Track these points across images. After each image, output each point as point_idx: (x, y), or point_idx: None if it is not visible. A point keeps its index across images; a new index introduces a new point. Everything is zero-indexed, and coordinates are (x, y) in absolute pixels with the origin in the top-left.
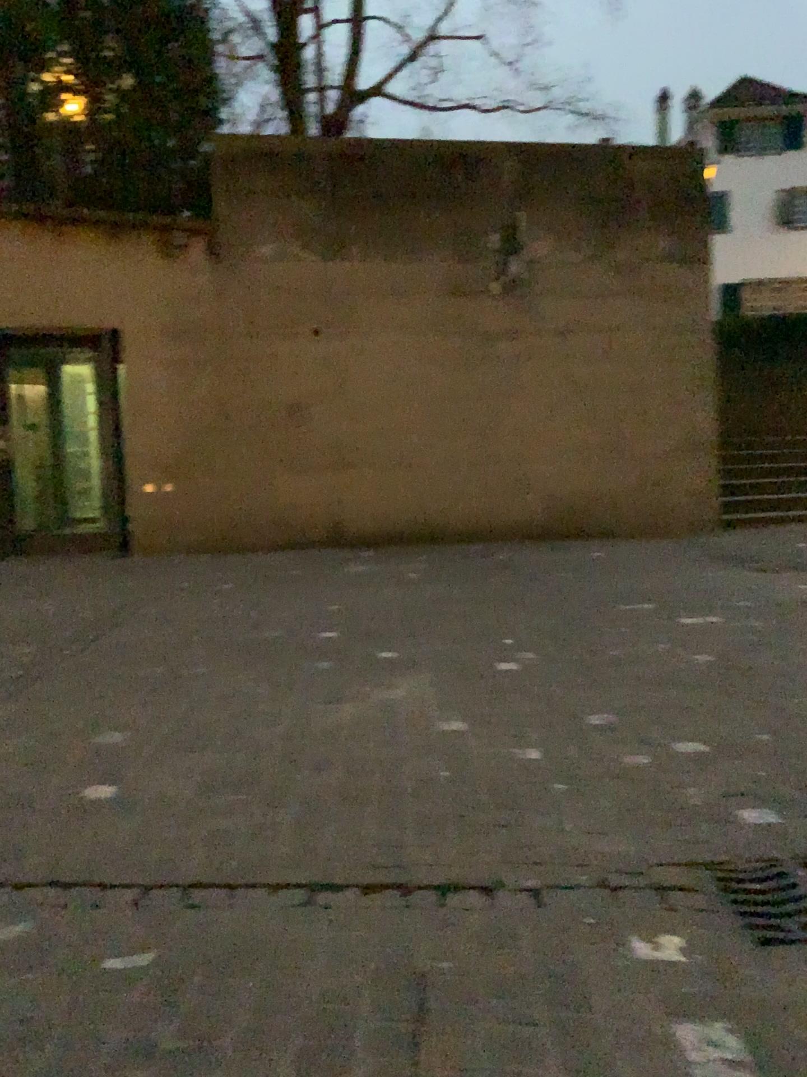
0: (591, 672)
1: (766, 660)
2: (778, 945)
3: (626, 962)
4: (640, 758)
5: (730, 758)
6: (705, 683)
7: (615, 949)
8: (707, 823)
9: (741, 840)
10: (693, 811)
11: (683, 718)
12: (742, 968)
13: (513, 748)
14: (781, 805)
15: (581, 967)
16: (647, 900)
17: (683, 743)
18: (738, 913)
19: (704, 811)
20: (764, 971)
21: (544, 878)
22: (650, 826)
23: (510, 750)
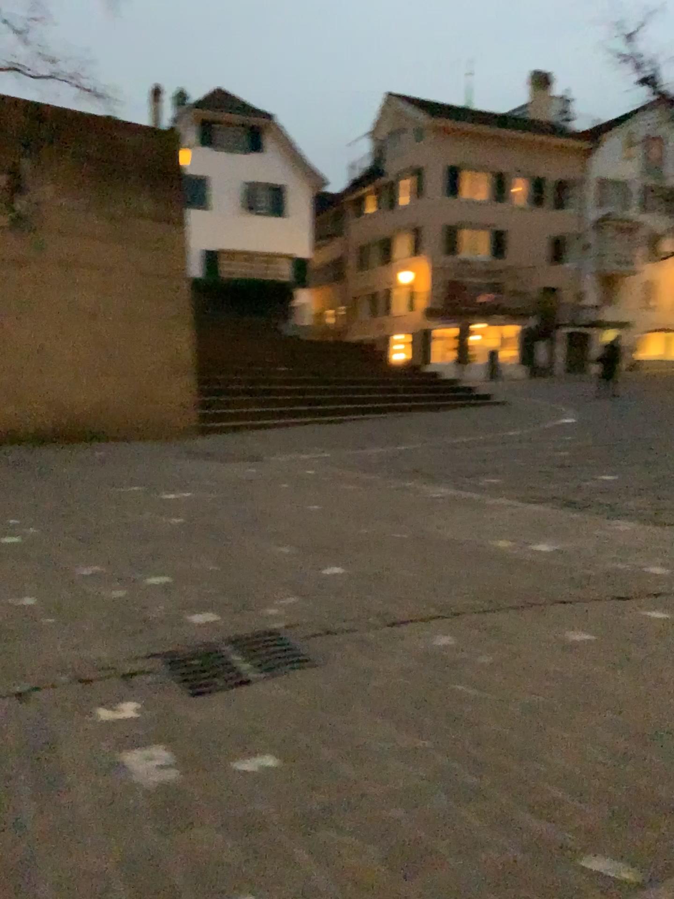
0: (83, 537)
1: (220, 518)
2: (205, 692)
3: (91, 721)
4: (117, 592)
5: (186, 584)
6: (173, 538)
7: (84, 716)
8: (164, 627)
9: (187, 634)
10: (155, 621)
11: (154, 562)
12: (177, 709)
13: (10, 597)
14: (218, 609)
15: (55, 732)
16: (113, 681)
17: (152, 578)
18: (179, 678)
19: (162, 620)
20: (192, 708)
21: (30, 682)
22: (120, 635)
23: (8, 599)
